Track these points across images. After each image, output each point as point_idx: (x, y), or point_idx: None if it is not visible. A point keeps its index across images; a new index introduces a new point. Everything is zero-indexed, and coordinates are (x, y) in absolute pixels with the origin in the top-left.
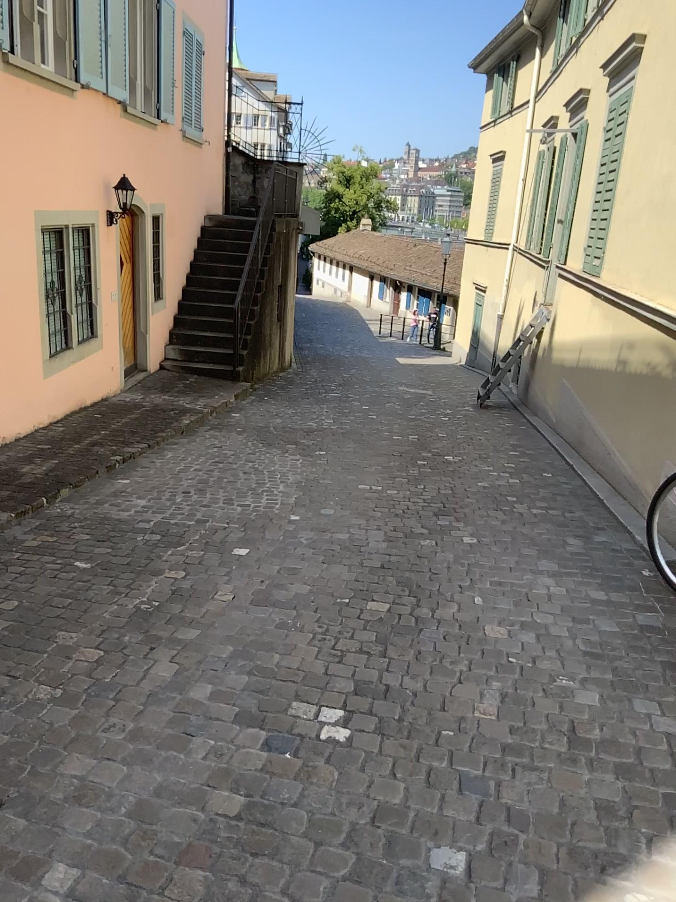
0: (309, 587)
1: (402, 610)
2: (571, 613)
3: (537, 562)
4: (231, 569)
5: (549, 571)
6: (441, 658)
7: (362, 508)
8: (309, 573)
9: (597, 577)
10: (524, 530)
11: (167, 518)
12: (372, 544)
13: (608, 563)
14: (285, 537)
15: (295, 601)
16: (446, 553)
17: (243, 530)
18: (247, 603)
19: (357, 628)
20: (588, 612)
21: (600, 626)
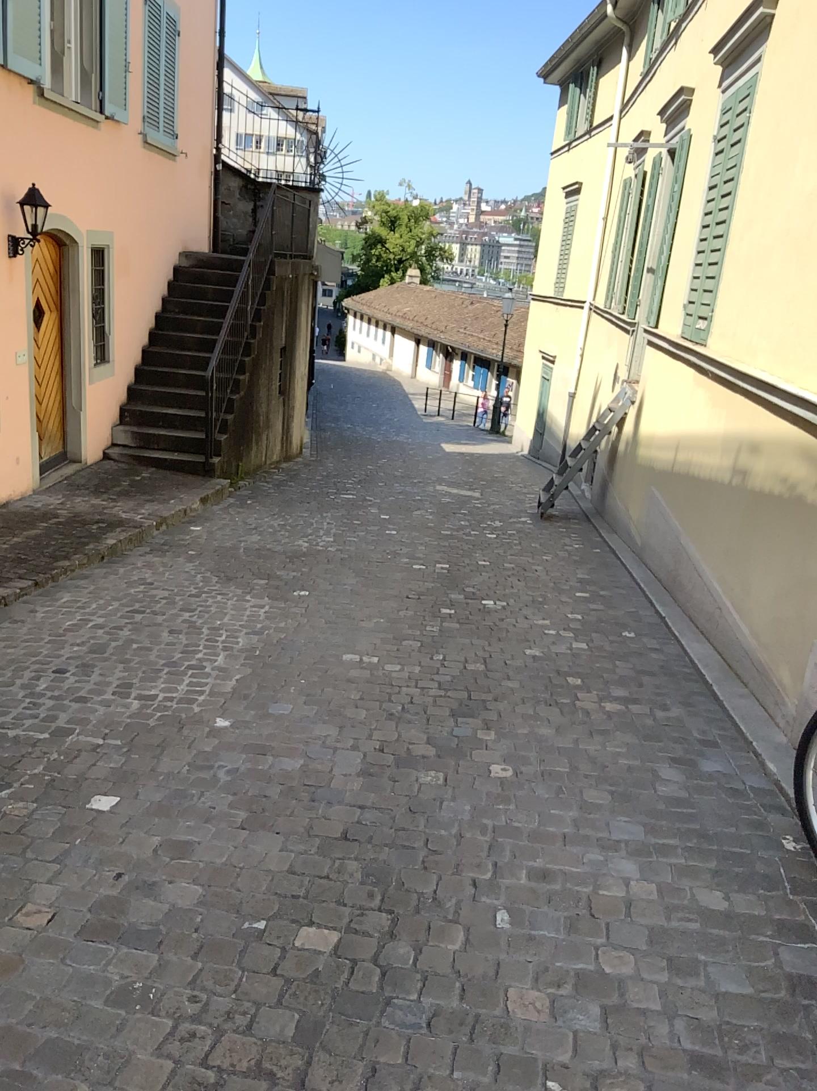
0: (200, 891)
1: (358, 950)
2: (666, 956)
3: (608, 823)
4: (72, 845)
5: (627, 845)
6: (412, 1090)
7: (332, 707)
8: (209, 854)
9: (709, 859)
10: (589, 750)
11: (5, 727)
12: (334, 784)
13: (725, 825)
14: (190, 769)
15: (162, 927)
16: (456, 804)
17: (124, 753)
18: (69, 936)
19: (262, 1004)
20: (695, 949)
21: (718, 988)
